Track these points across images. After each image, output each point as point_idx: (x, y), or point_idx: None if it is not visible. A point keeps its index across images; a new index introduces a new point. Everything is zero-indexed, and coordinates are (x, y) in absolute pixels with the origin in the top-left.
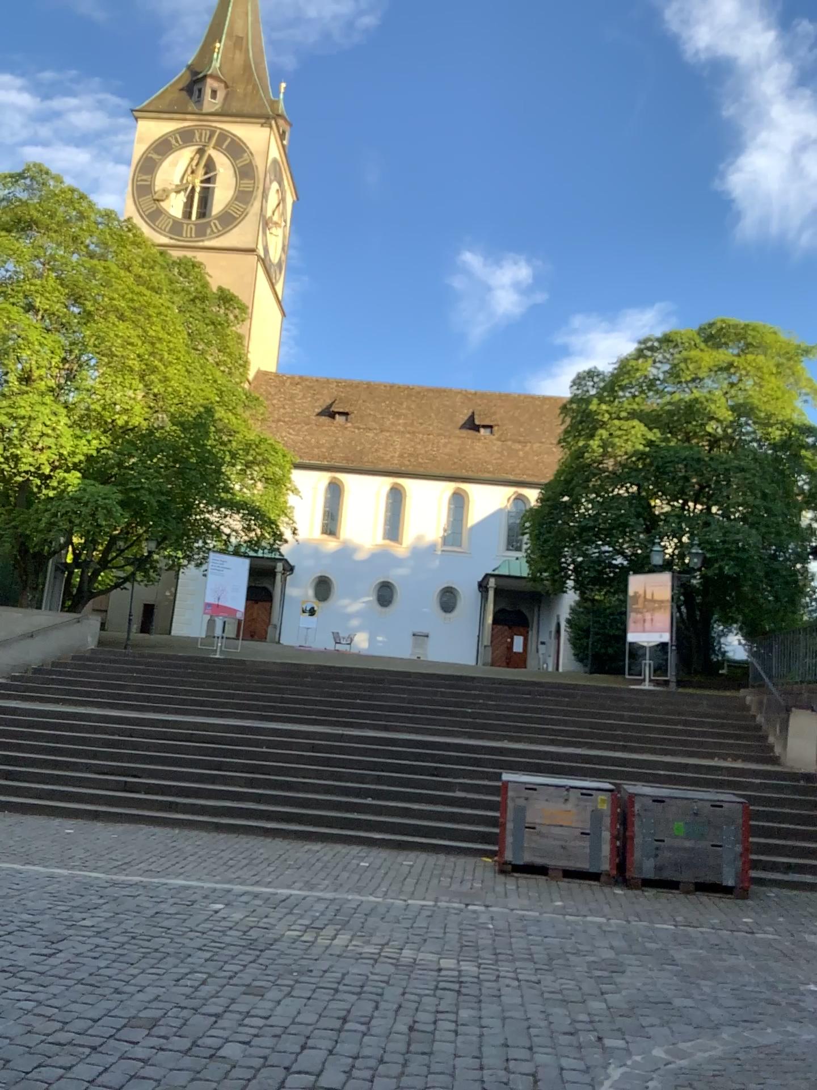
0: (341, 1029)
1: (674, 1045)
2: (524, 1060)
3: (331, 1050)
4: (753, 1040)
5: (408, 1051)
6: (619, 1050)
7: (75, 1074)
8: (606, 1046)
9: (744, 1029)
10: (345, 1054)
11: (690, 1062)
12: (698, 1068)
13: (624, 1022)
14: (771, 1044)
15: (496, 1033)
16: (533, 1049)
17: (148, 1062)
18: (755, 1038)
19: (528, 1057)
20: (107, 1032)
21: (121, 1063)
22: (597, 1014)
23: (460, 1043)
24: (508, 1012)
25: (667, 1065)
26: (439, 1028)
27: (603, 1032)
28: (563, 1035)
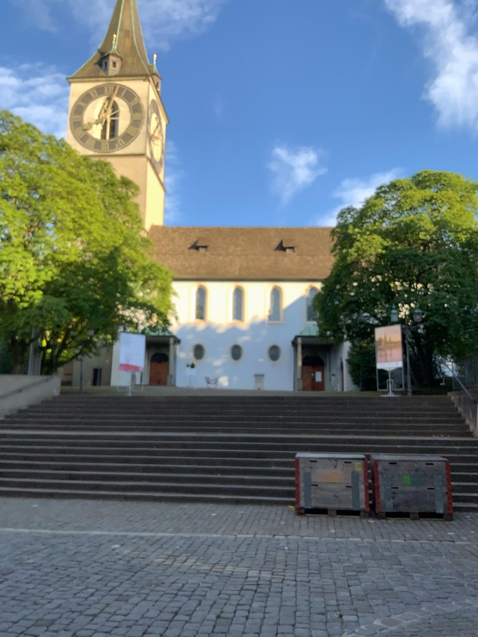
0: (170, 620)
1: (386, 618)
2: (286, 634)
3: (161, 634)
4: (437, 611)
5: (211, 632)
6: (350, 623)
7: None
8: (341, 621)
9: (433, 604)
10: (169, 636)
11: (395, 628)
12: (400, 632)
13: (355, 605)
14: (449, 613)
15: (271, 617)
16: (293, 625)
17: None
18: (440, 609)
19: (289, 632)
20: (18, 631)
21: None
22: (338, 600)
23: (246, 624)
24: (280, 602)
25: (379, 631)
26: (234, 616)
27: (341, 612)
28: (314, 616)
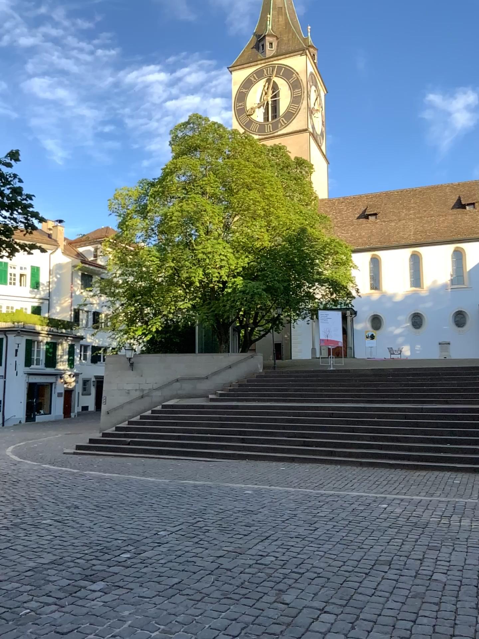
0: None
1: None
2: None
3: None
4: None
5: None
6: None
7: (366, 585)
8: None
9: None
10: None
11: None
12: None
13: None
14: None
15: None
16: None
17: (399, 581)
18: None
19: None
20: (370, 566)
21: (385, 581)
22: None
23: None
24: None
25: None
26: None
27: None
28: None
